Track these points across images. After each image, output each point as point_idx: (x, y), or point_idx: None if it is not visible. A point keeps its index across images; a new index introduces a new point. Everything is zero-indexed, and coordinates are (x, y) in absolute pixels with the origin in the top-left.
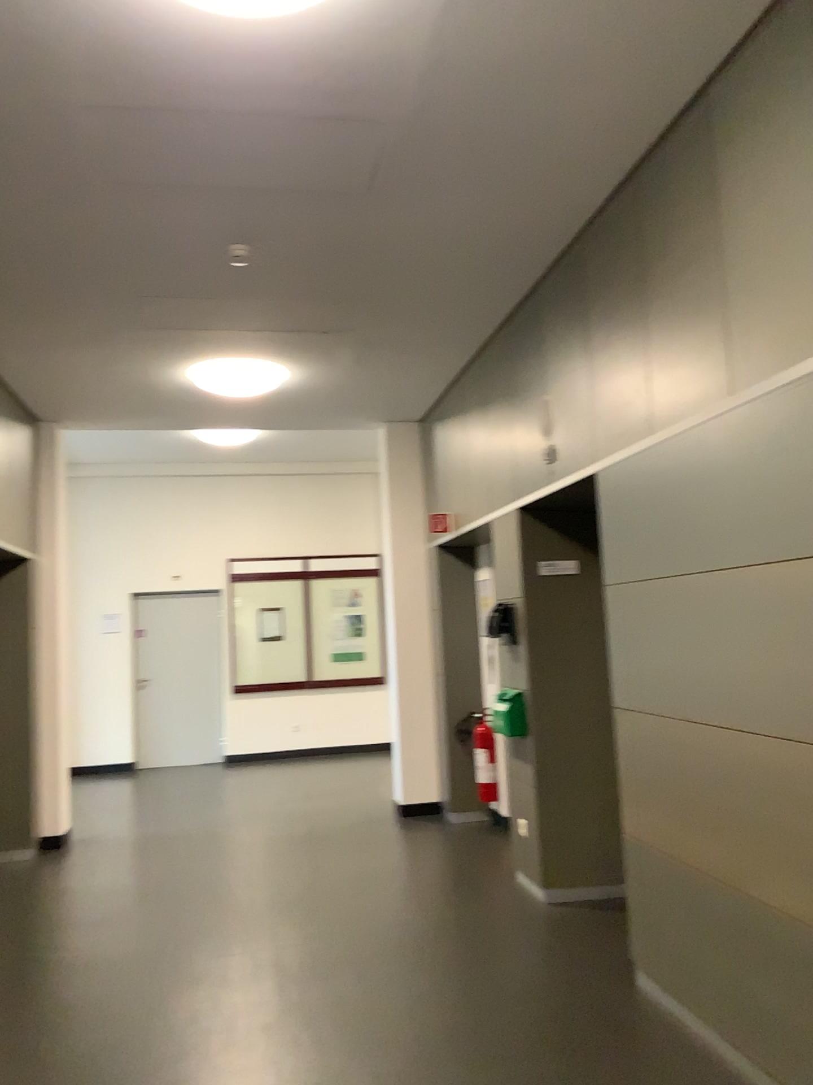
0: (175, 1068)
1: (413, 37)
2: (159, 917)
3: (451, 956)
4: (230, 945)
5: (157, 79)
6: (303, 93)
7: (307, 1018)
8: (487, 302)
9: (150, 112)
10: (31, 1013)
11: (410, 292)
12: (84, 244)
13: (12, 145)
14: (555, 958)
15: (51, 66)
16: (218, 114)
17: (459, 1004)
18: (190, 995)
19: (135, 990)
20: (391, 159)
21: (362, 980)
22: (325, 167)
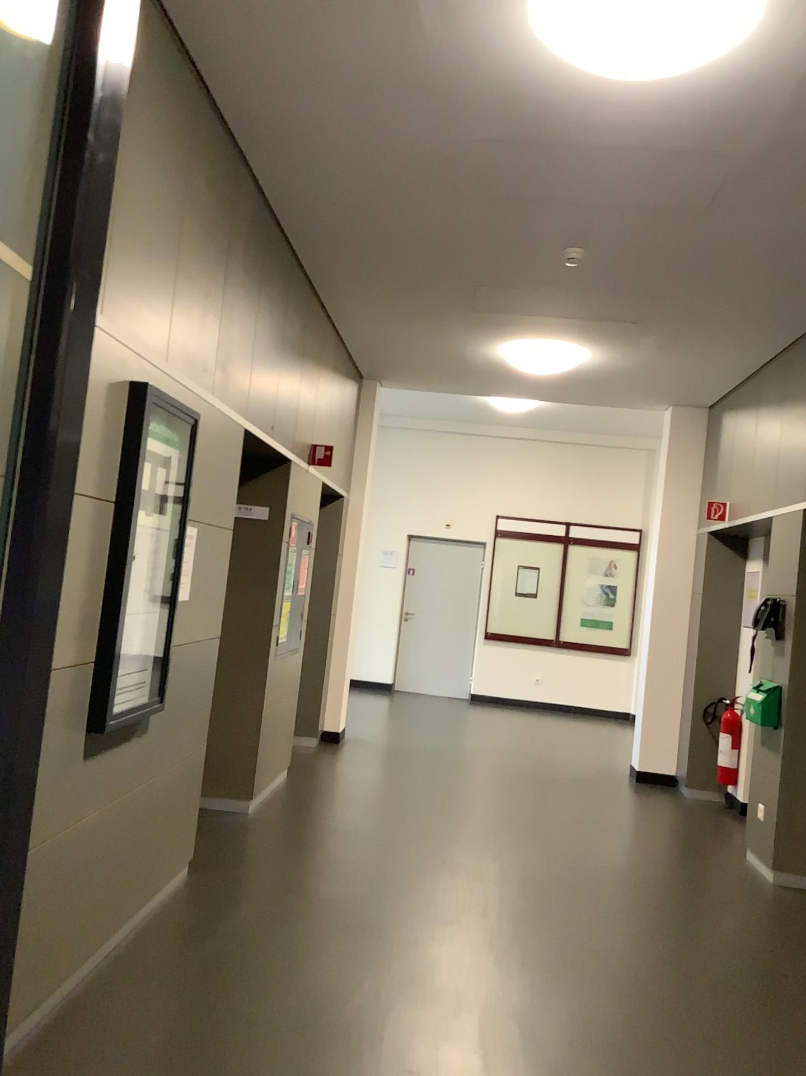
0: (440, 929)
1: (774, 94)
2: (422, 815)
3: (677, 906)
4: (482, 851)
5: (540, 126)
6: (662, 136)
7: (547, 922)
8: (800, 311)
9: (527, 150)
10: (327, 863)
11: (724, 297)
12: (444, 244)
13: (410, 170)
14: (777, 931)
15: (458, 116)
16: (584, 152)
17: (682, 944)
18: (450, 881)
19: (405, 866)
20: (731, 188)
21: (595, 904)
22: (669, 194)
